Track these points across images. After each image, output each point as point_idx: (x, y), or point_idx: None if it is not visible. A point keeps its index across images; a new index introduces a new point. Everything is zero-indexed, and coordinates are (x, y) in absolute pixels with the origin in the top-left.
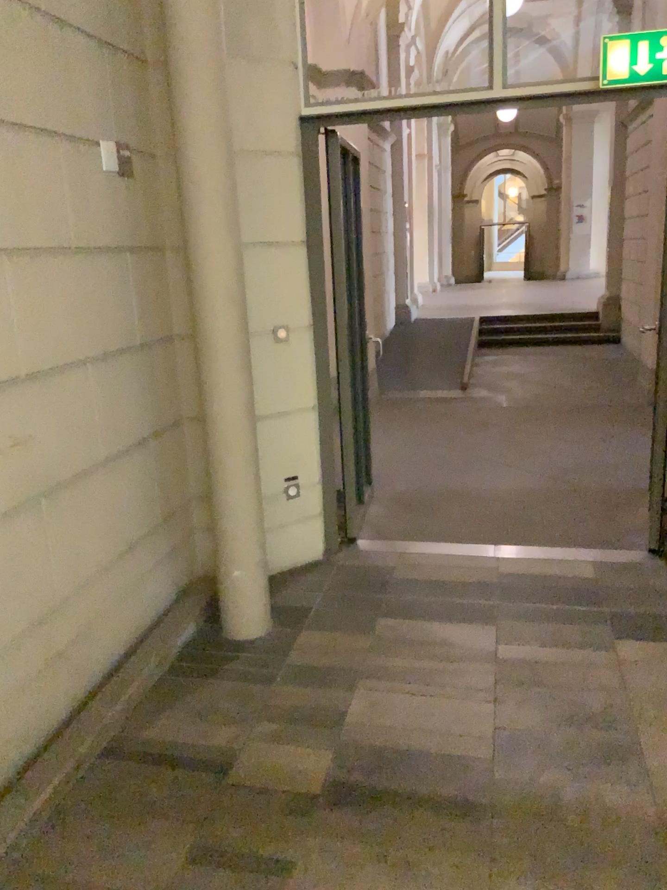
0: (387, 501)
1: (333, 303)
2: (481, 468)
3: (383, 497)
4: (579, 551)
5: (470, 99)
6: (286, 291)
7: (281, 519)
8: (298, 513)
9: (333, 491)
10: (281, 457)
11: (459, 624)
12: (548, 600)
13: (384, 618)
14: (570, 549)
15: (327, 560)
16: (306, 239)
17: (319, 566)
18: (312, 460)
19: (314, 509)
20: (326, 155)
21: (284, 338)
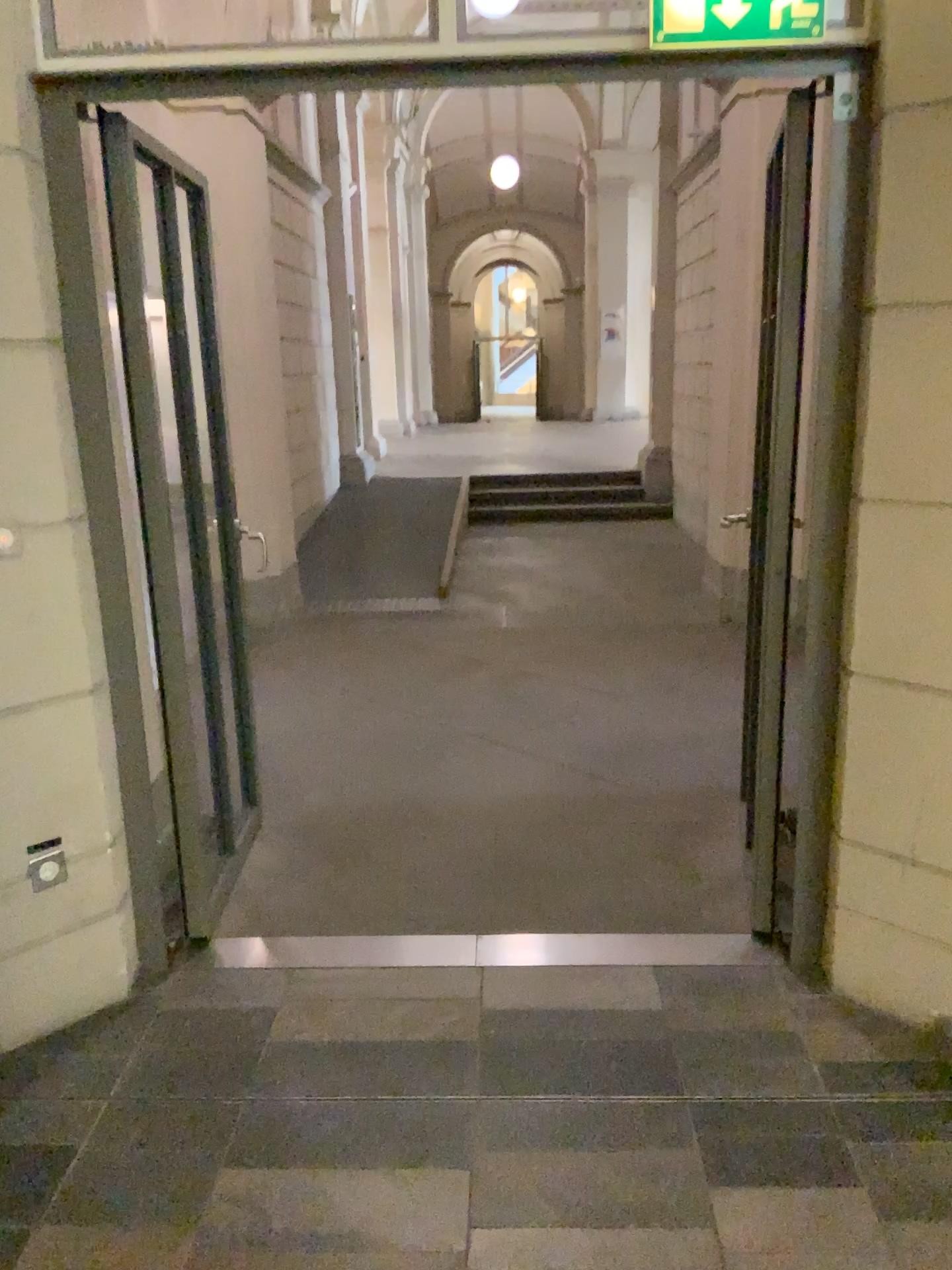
0: (281, 839)
1: (134, 475)
2: (459, 758)
3: (275, 830)
4: (630, 945)
5: (394, 58)
6: (10, 452)
7: (23, 935)
8: (67, 913)
9: (153, 850)
10: (15, 806)
11: (392, 1175)
12: (575, 1085)
13: (230, 1168)
14: (615, 939)
15: (139, 997)
16: (58, 340)
17: (117, 1016)
18: (96, 800)
19: (106, 898)
20: (108, 168)
21: (9, 552)
